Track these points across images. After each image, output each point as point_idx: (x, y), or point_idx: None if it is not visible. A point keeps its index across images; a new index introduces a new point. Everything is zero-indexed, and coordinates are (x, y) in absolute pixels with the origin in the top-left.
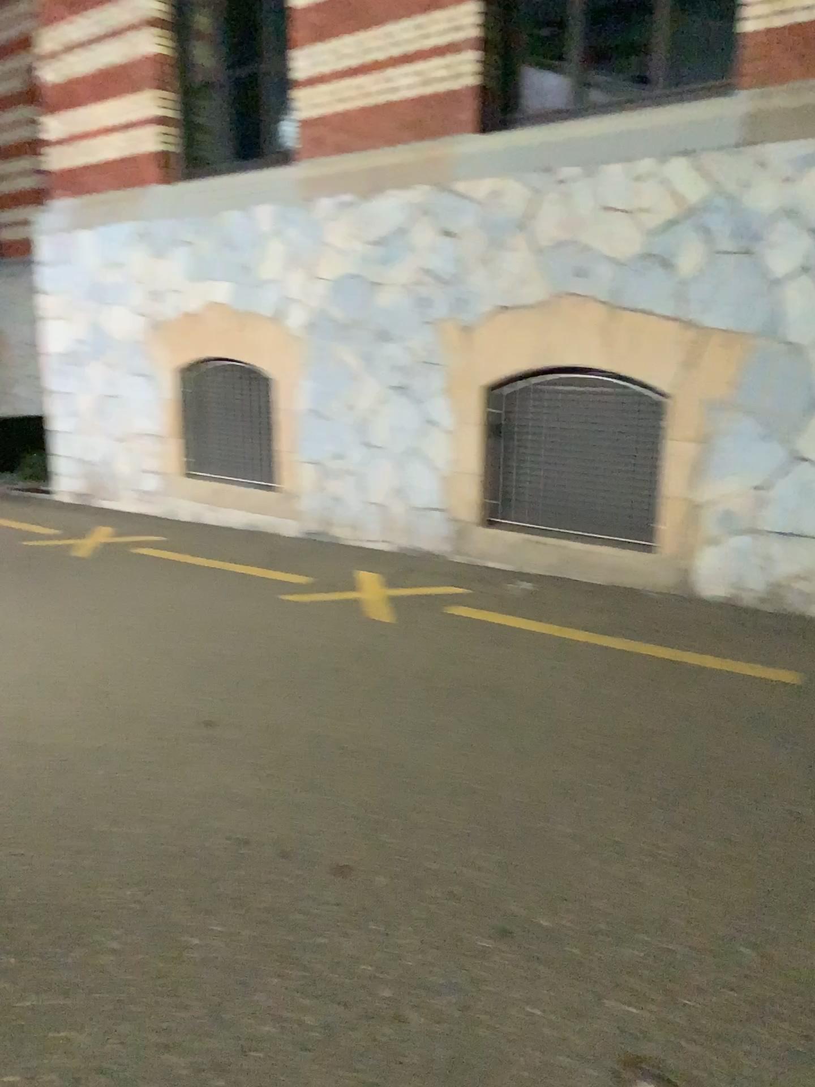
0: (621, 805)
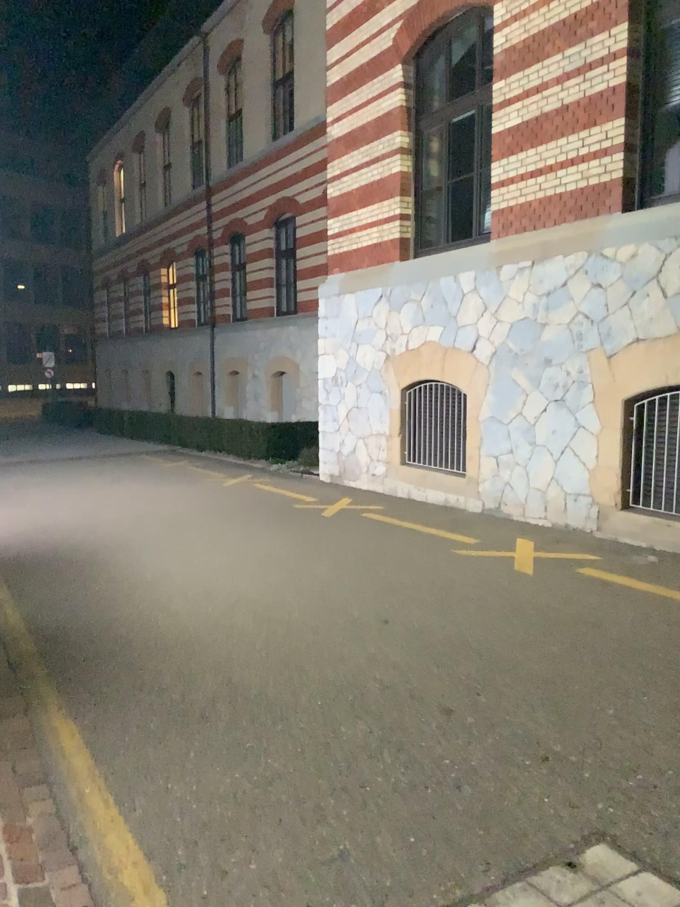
0: (662, 704)
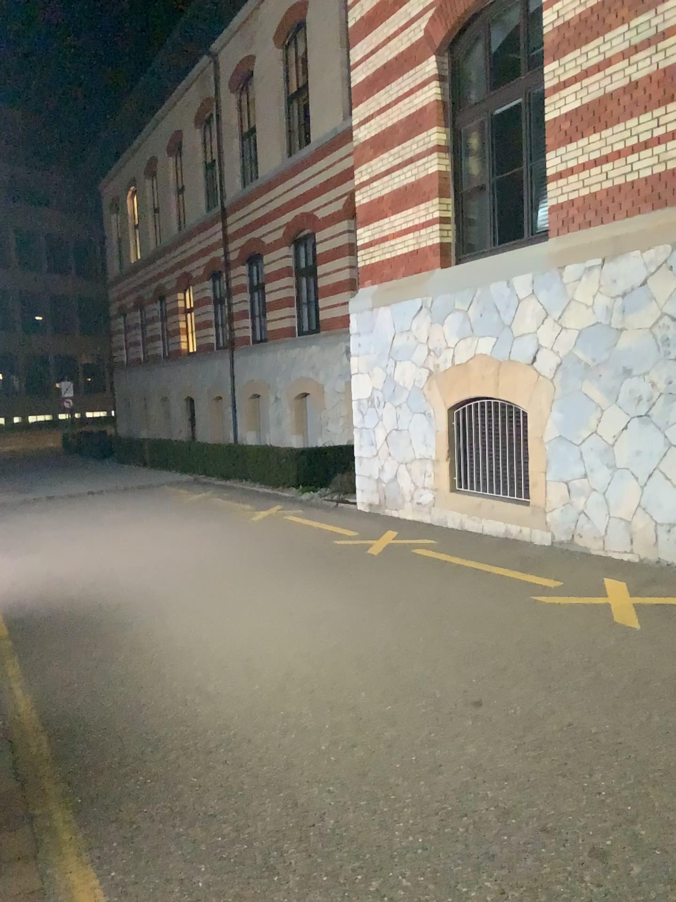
0: None
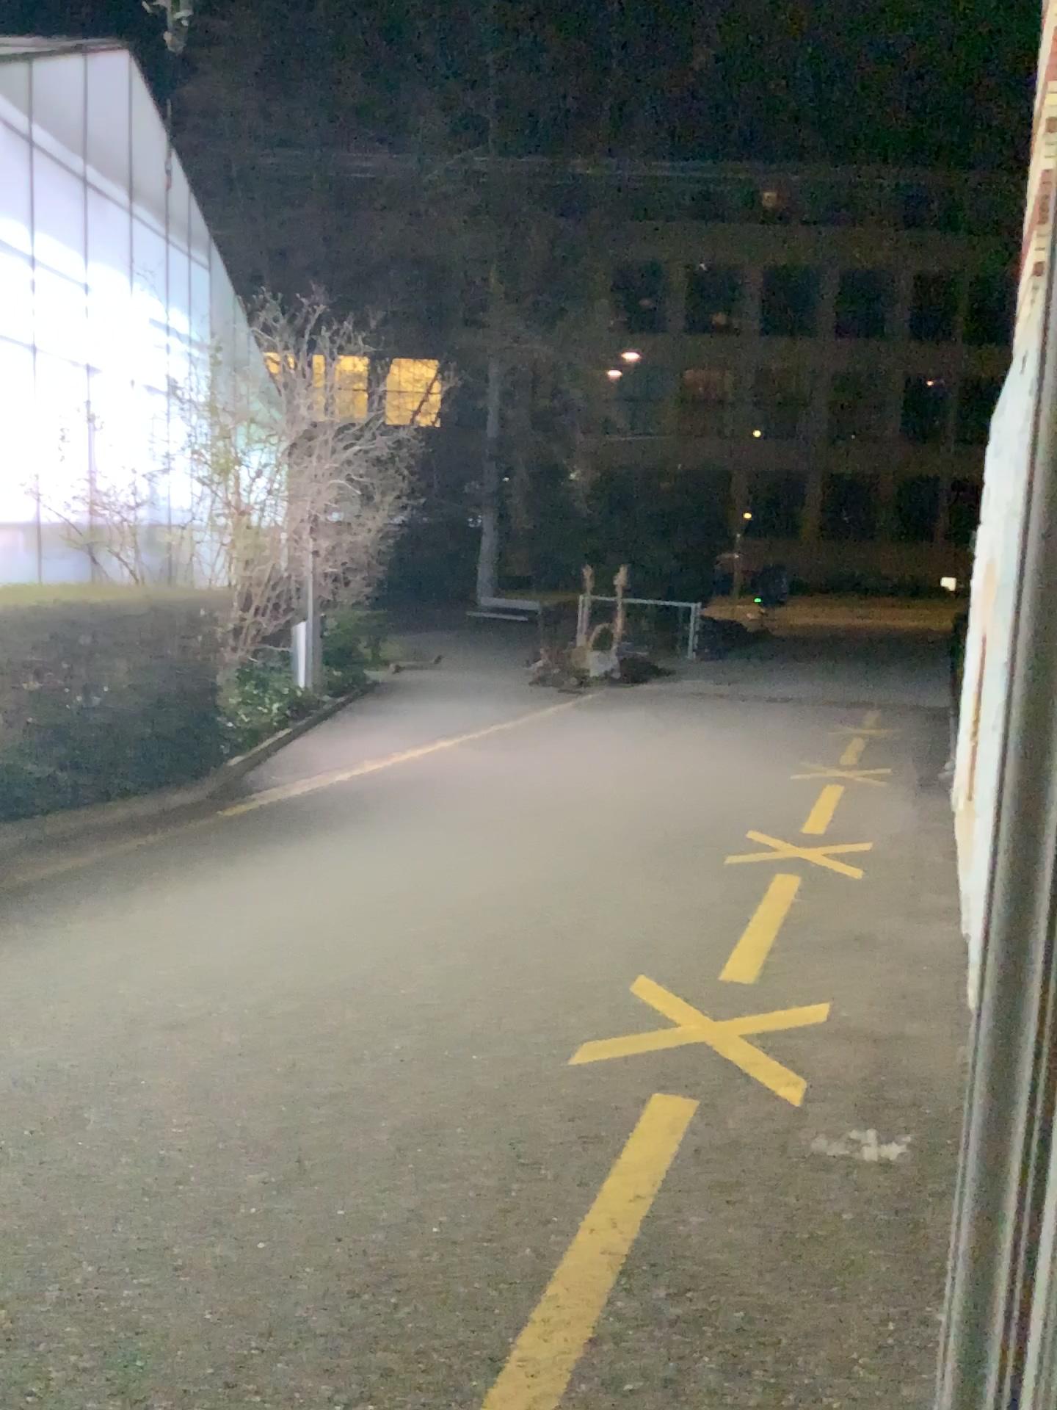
0: None
